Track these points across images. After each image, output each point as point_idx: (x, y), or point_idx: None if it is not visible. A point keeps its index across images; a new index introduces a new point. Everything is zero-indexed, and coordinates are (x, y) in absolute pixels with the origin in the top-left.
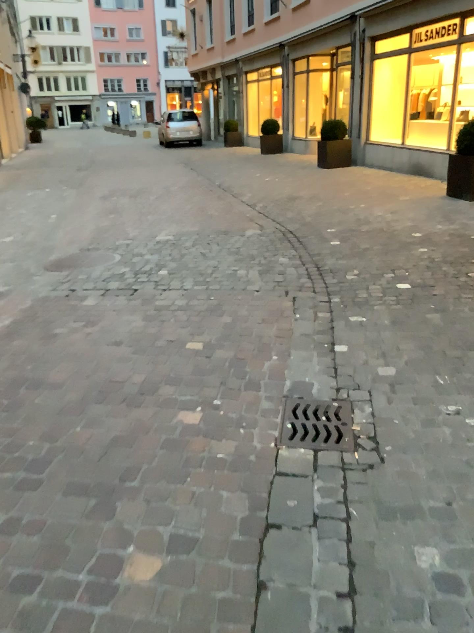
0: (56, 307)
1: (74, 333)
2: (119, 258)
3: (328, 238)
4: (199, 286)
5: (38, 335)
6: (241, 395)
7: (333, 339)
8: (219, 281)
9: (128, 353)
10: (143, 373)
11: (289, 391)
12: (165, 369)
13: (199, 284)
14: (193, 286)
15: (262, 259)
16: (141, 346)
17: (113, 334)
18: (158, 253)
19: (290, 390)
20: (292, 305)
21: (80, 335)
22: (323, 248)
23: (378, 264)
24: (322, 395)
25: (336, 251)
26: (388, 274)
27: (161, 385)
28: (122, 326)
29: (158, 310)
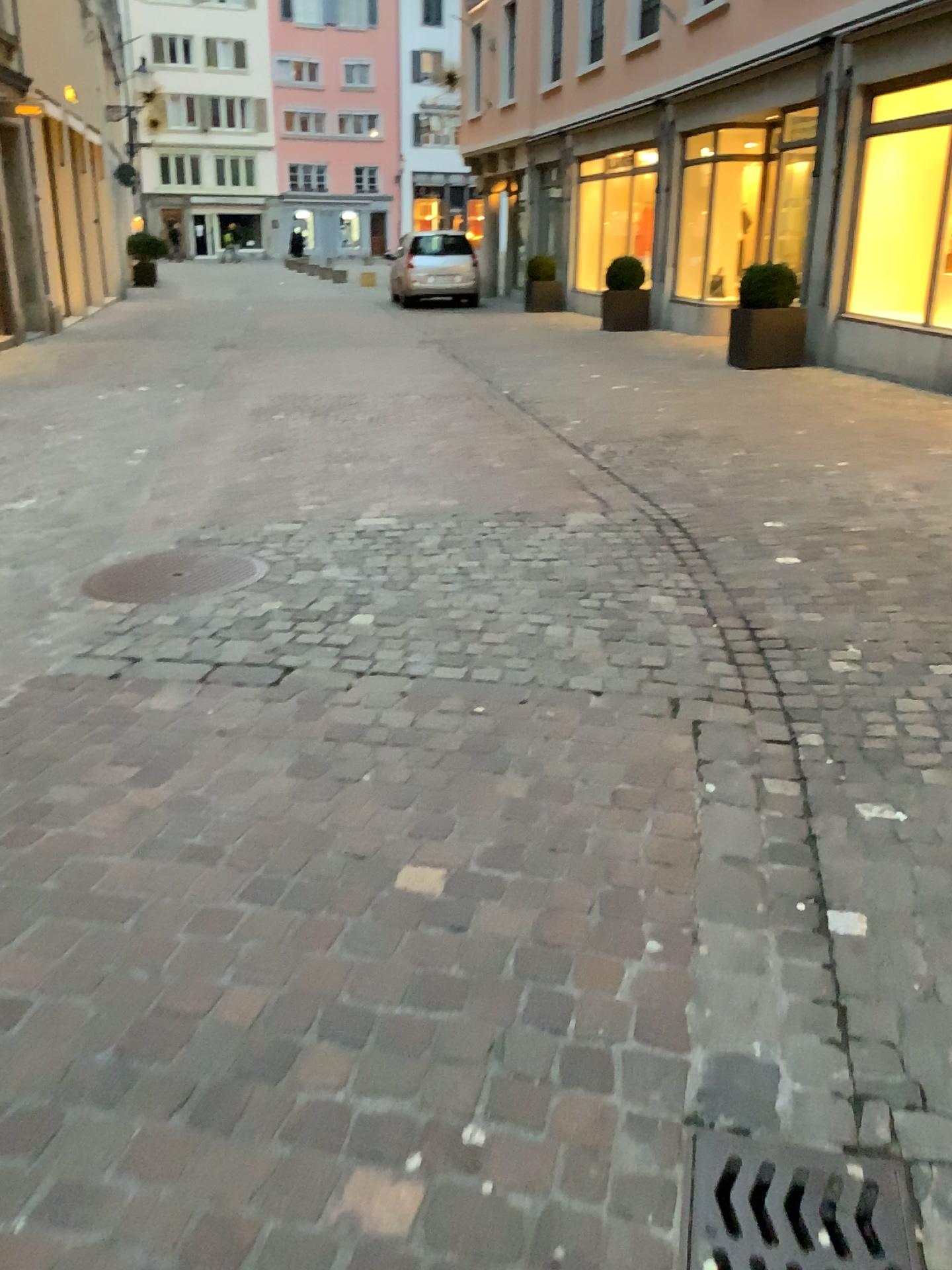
0: (74, 715)
1: (99, 809)
2: (262, 575)
3: (771, 550)
4: (448, 671)
5: (3, 810)
6: (550, 1116)
7: (818, 886)
8: (500, 660)
9: (229, 902)
10: (258, 988)
11: (700, 1102)
12: (327, 976)
13: (450, 666)
14: (433, 671)
15: (610, 598)
16: (270, 872)
17: (201, 823)
18: (356, 566)
19: (703, 1094)
20: (691, 752)
21: (112, 818)
22: (760, 577)
23: (907, 635)
24: (810, 1135)
25: (793, 589)
26: (939, 666)
27: (306, 1041)
28: (231, 794)
29: (332, 746)
